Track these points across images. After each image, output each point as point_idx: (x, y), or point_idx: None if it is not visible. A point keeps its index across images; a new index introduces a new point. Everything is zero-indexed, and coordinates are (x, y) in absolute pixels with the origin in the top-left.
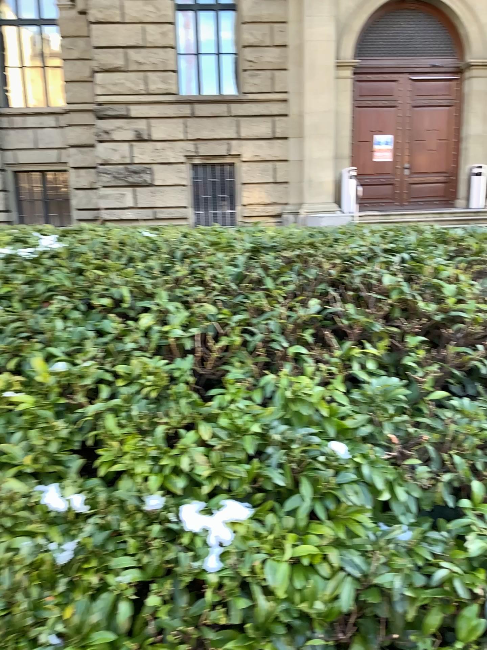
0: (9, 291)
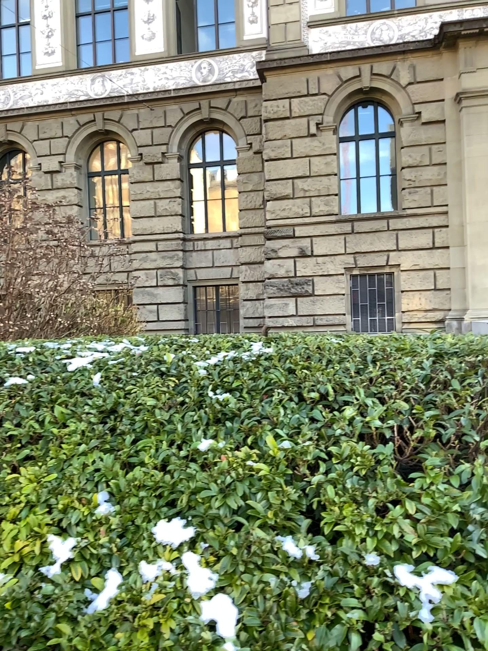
0: (238, 385)
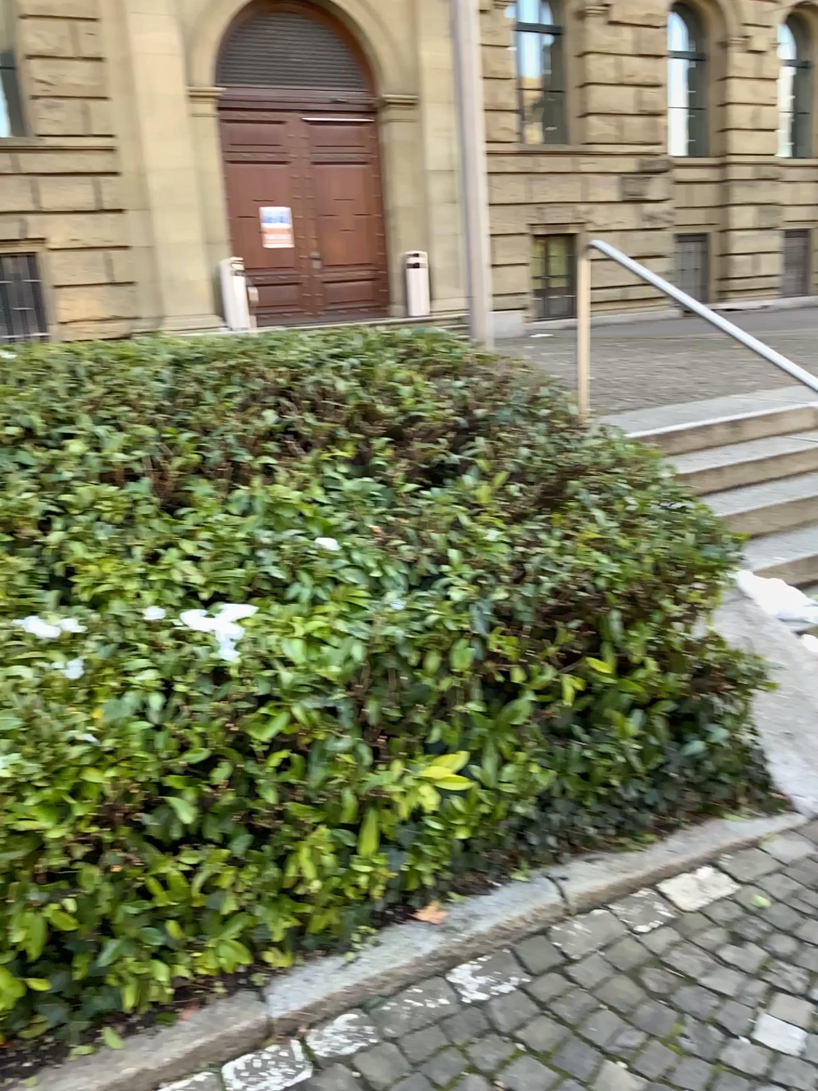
0: None
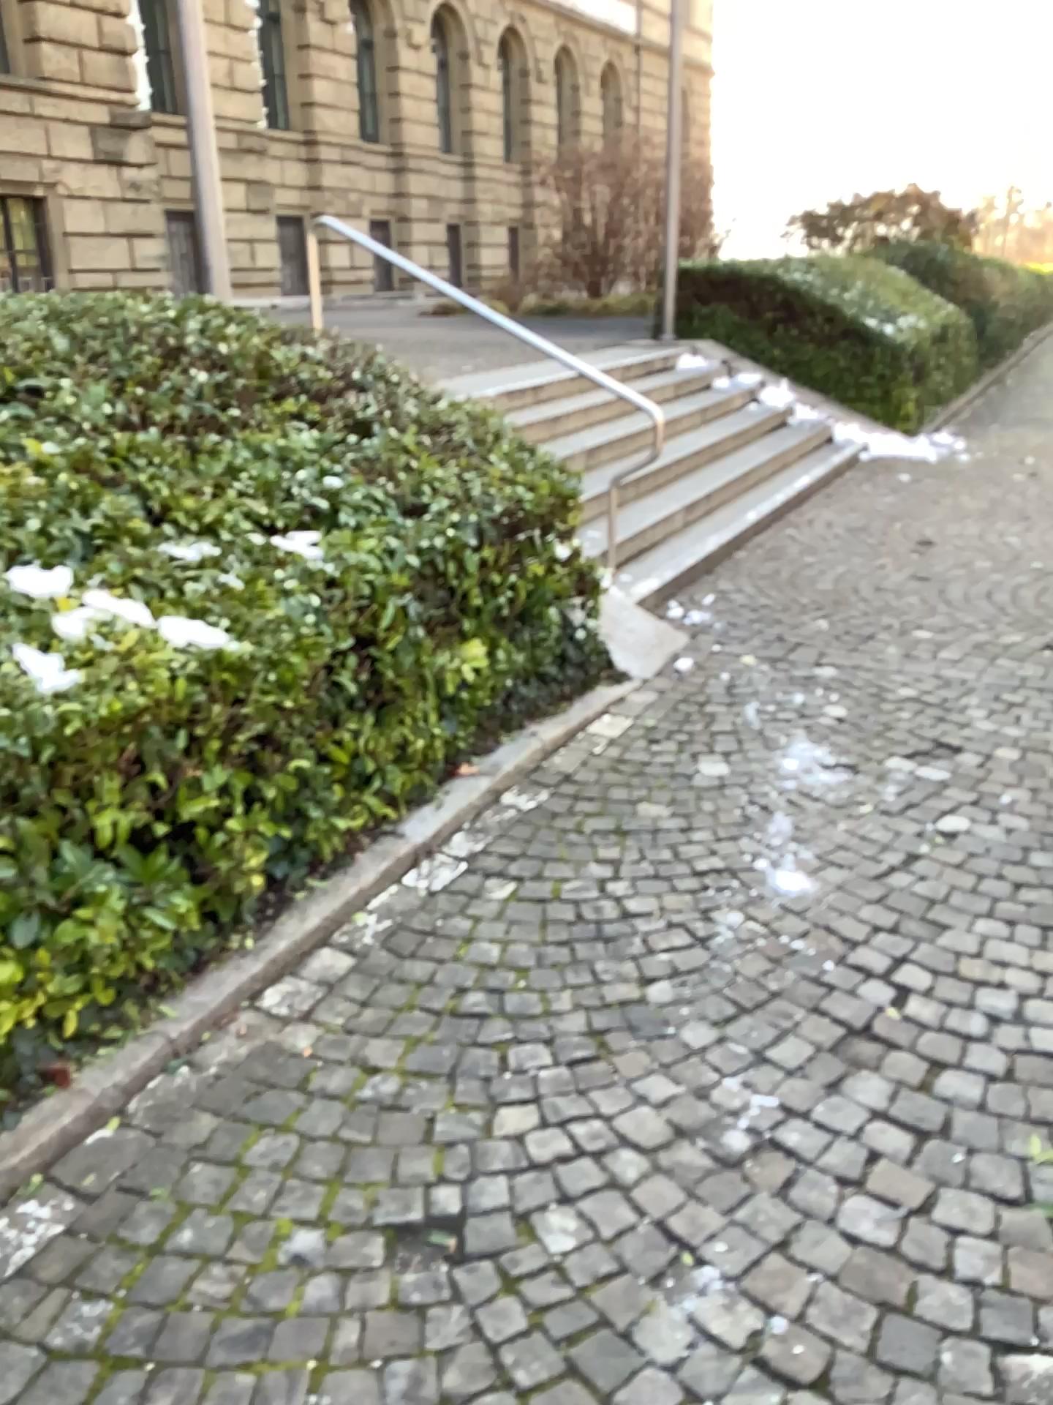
0: None
